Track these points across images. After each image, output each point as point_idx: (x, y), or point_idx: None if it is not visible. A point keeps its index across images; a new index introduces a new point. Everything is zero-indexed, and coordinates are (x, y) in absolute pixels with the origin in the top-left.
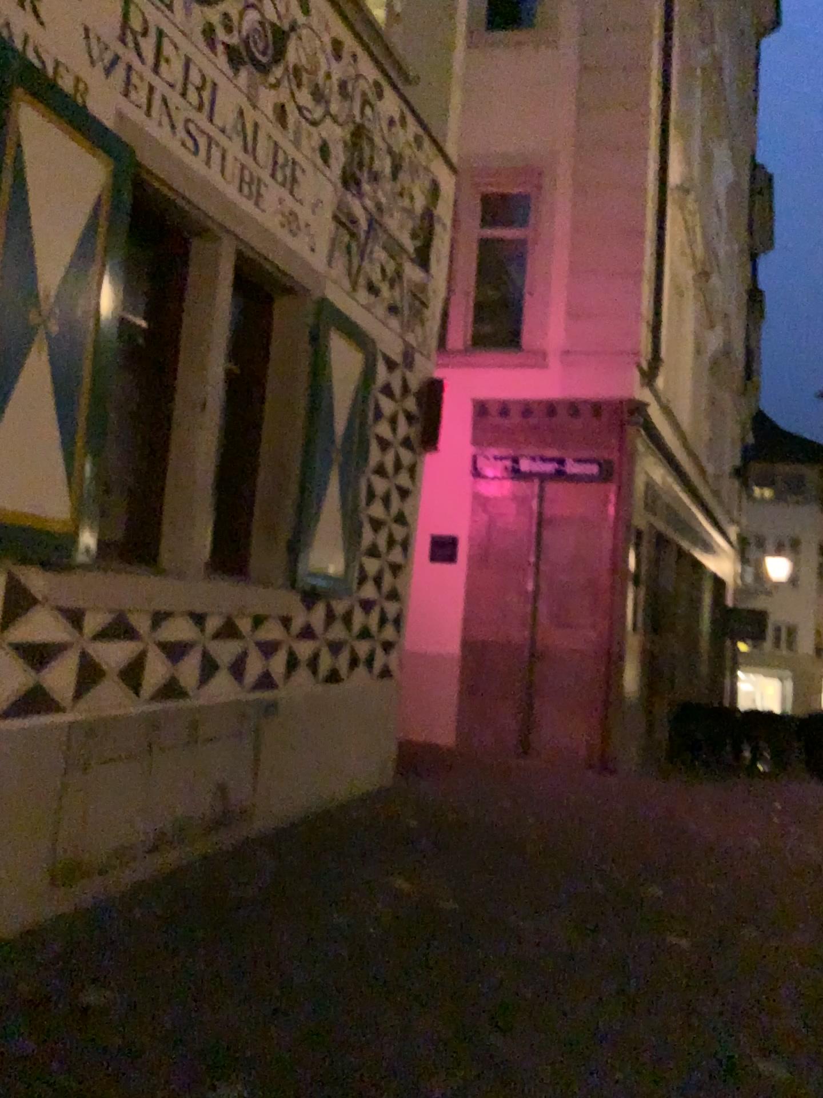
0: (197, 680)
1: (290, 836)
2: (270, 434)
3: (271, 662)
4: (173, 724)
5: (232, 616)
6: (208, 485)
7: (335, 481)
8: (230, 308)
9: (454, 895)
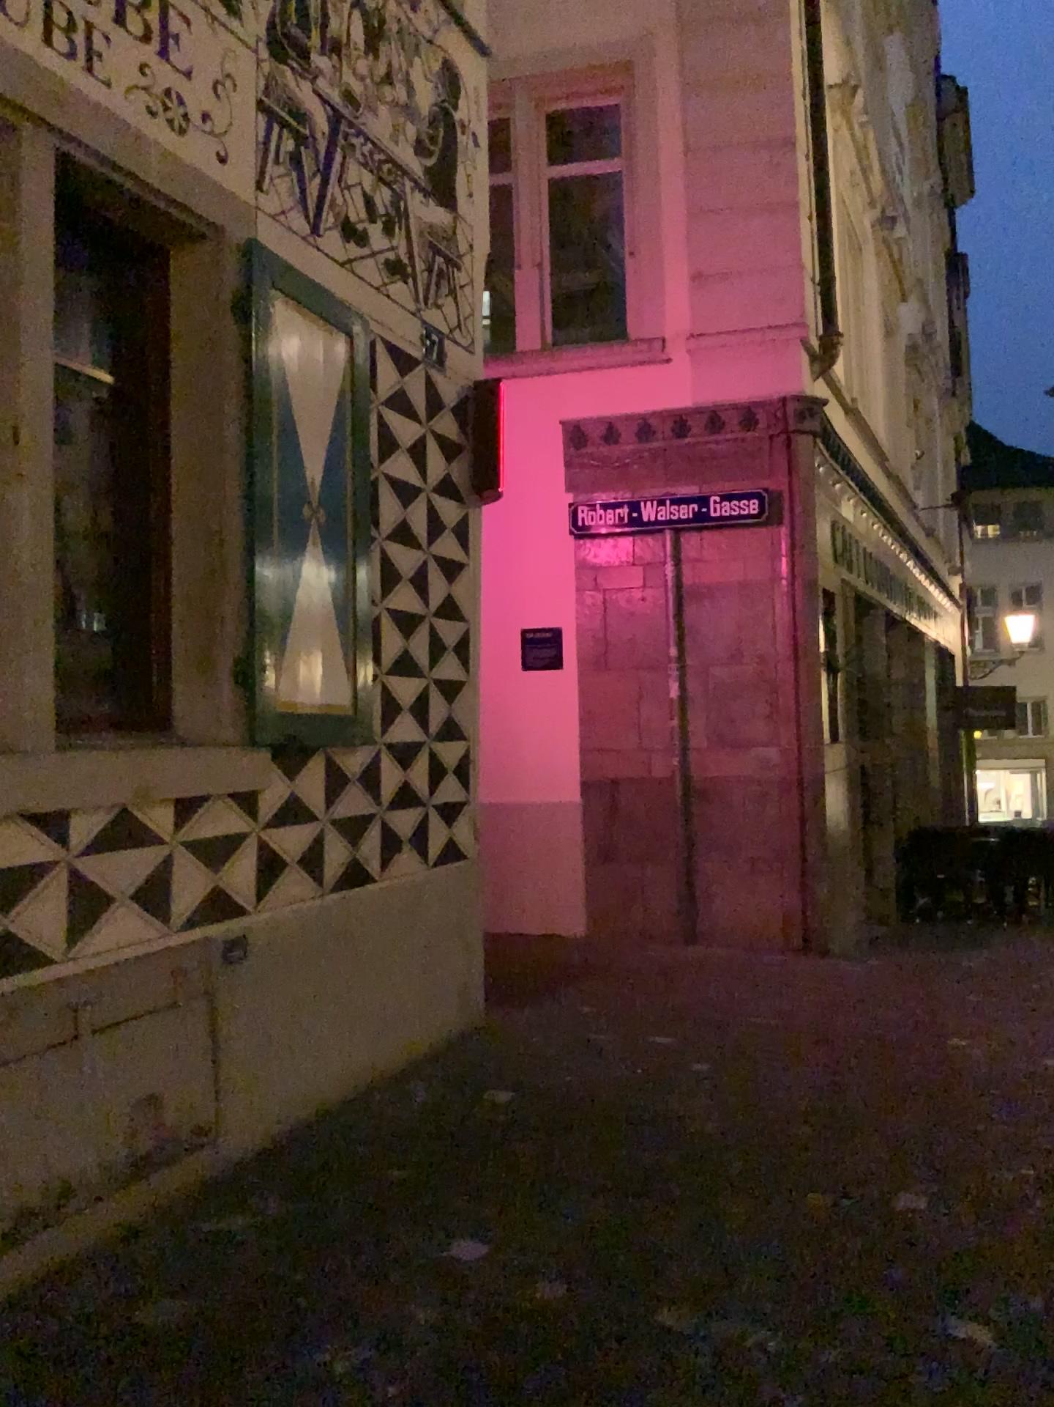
0: (68, 930)
1: (290, 1156)
2: (182, 486)
3: (225, 873)
4: (20, 1016)
5: (133, 807)
6: (51, 581)
7: (311, 557)
8: (58, 259)
9: (557, 1265)
